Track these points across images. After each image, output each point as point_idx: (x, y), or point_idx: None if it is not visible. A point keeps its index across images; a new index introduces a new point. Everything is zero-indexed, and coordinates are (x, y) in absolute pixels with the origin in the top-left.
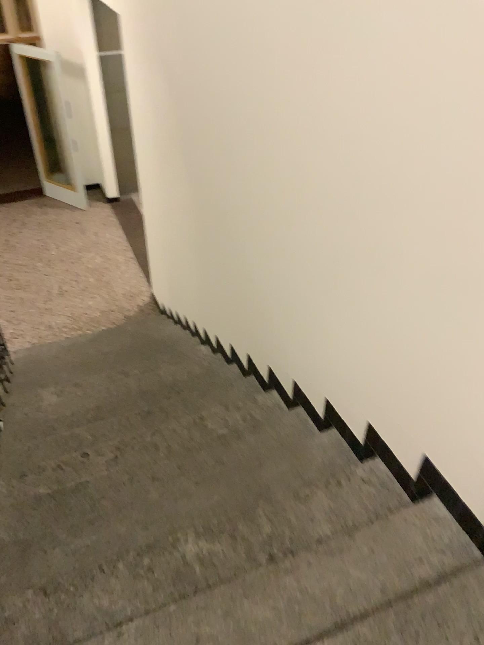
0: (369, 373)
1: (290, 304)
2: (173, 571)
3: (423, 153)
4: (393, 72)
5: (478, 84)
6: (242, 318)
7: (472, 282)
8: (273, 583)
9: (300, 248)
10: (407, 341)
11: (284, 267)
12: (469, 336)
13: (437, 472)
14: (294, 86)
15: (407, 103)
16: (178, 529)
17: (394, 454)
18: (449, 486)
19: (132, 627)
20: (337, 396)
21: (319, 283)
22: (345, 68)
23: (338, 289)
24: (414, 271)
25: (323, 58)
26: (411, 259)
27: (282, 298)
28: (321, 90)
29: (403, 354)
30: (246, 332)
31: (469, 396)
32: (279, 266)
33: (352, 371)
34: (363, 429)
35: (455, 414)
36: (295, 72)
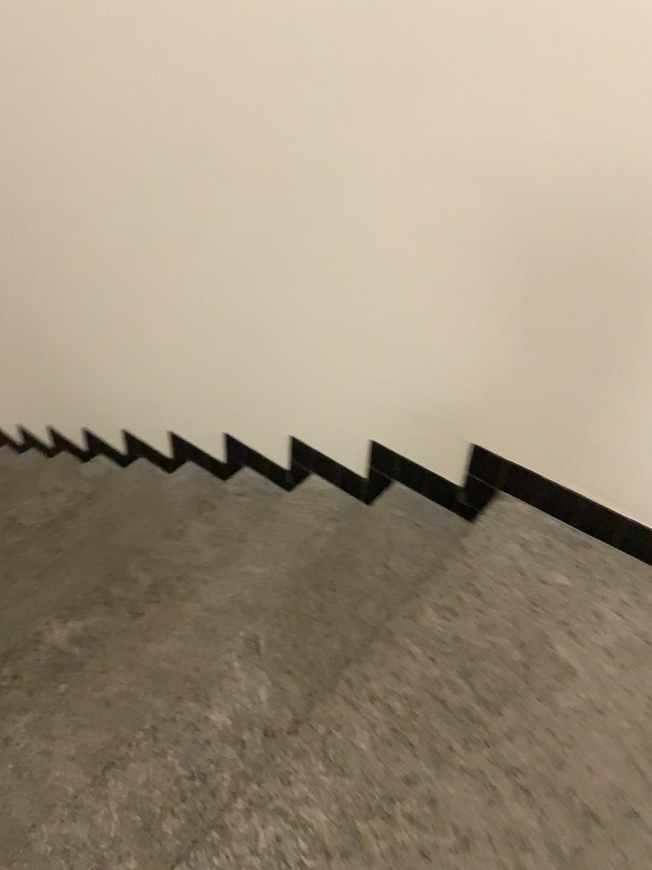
0: (204, 373)
1: (86, 333)
2: (47, 658)
3: (187, 98)
4: (129, 10)
5: (220, 10)
6: (26, 378)
7: (275, 224)
8: (171, 610)
9: (77, 255)
10: (232, 316)
11: (65, 287)
12: (289, 284)
13: (302, 444)
14: (8, 47)
15: (155, 44)
16: (36, 621)
17: (256, 451)
18: (316, 452)
19: (22, 720)
20: (176, 420)
21: (114, 290)
22: (70, 14)
23: (140, 289)
24: (217, 235)
25: (37, 5)
26: (209, 222)
27: (73, 329)
28: (46, 46)
29: (233, 333)
30: (38, 395)
31: (307, 347)
32: (56, 289)
33: (184, 380)
34: (216, 441)
35: (300, 373)
36: (4, 29)
